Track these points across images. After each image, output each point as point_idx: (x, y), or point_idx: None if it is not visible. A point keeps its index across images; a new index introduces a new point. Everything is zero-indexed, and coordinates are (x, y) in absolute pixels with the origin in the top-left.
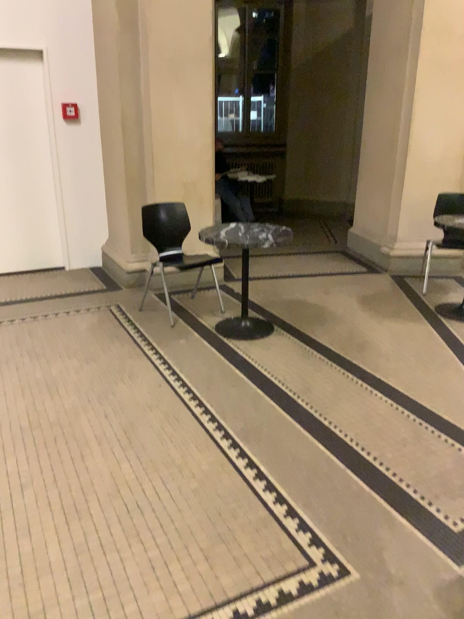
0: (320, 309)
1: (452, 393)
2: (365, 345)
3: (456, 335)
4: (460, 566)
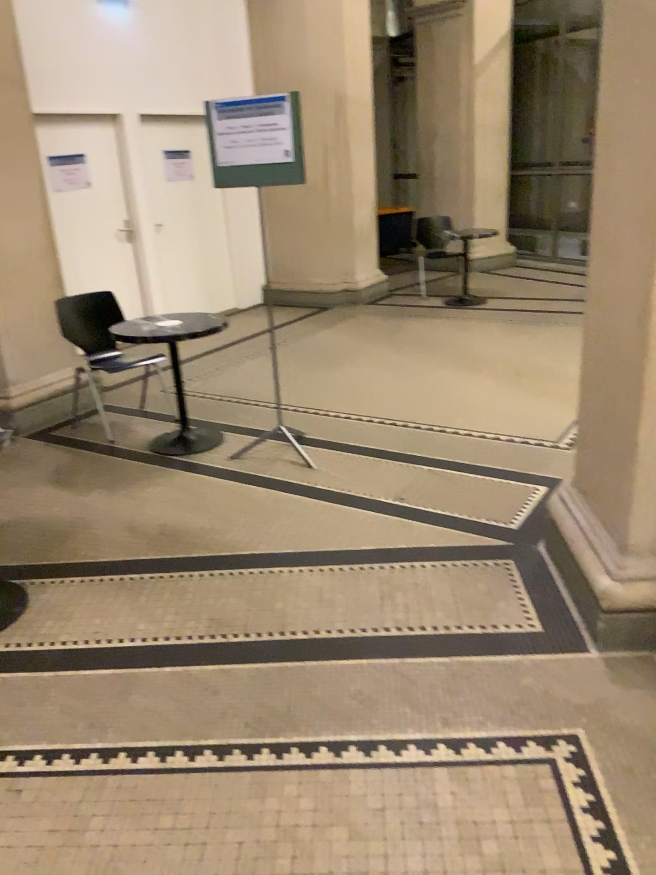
0: (22, 524)
1: (323, 526)
2: (165, 533)
3: (222, 468)
4: (584, 656)
